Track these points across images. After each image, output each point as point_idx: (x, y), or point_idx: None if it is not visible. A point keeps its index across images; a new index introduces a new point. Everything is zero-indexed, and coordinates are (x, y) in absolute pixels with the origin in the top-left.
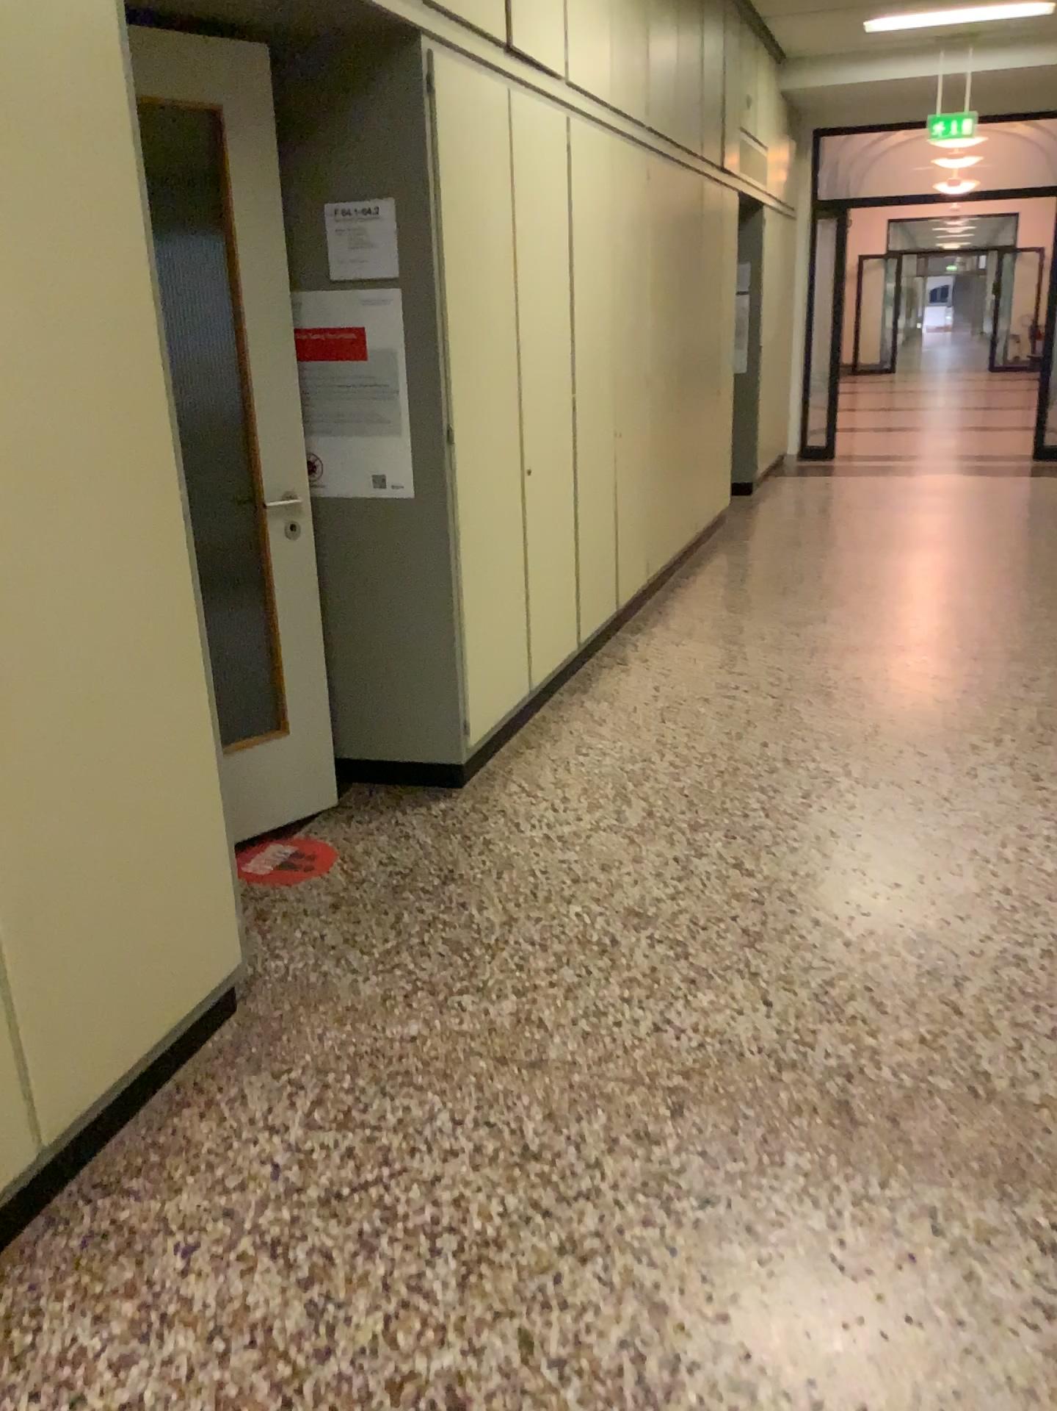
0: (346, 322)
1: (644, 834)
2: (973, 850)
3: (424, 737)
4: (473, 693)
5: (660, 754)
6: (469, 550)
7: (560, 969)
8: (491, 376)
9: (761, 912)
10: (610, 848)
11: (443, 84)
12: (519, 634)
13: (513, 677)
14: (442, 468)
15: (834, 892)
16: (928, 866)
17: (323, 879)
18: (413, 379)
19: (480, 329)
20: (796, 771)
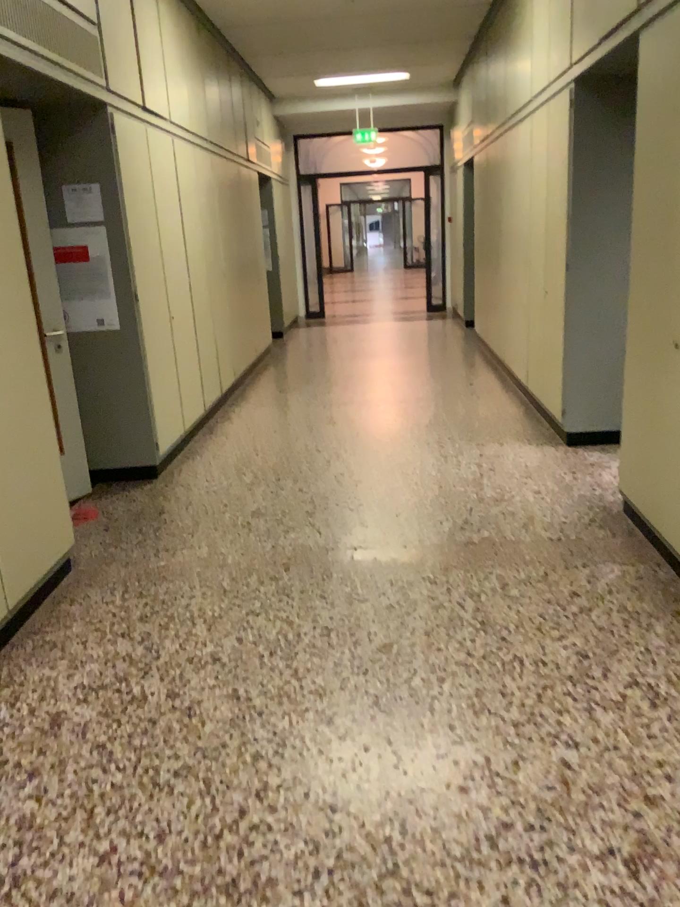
0: (79, 243)
1: (253, 485)
2: (404, 471)
3: (135, 453)
4: (158, 428)
5: (254, 454)
6: (150, 355)
7: (224, 535)
8: (152, 268)
9: (313, 504)
10: (238, 492)
11: (118, 127)
12: (175, 402)
13: (174, 423)
14: (134, 313)
15: (345, 494)
16: (385, 479)
17: (96, 520)
18: (115, 270)
19: (145, 244)
20: (322, 453)
